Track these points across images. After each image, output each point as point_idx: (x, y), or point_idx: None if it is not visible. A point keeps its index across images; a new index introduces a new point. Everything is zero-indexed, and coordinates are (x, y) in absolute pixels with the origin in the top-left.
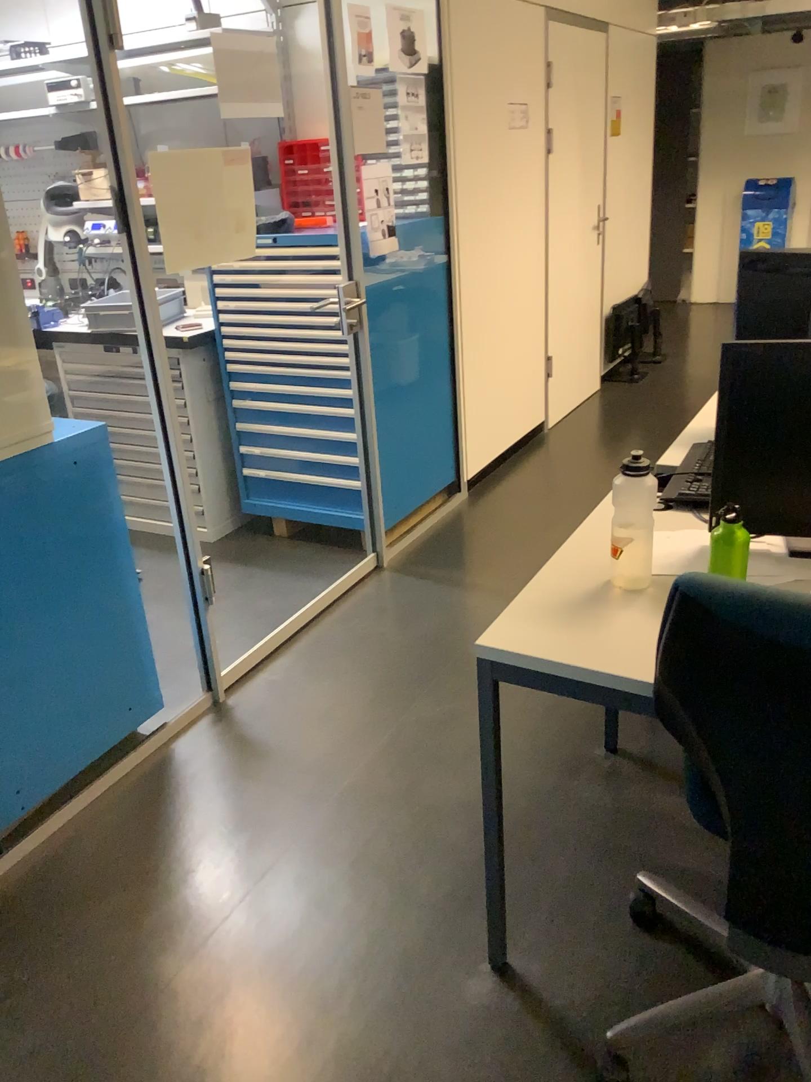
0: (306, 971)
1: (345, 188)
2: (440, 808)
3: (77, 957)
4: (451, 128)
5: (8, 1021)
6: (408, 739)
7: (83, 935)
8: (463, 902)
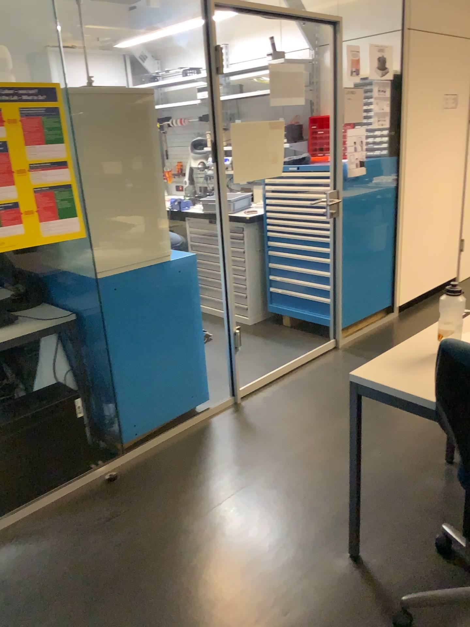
0: (254, 536)
1: (336, 142)
2: (342, 474)
3: (149, 507)
4: (404, 109)
5: (114, 527)
6: (333, 437)
7: (154, 498)
8: (343, 522)
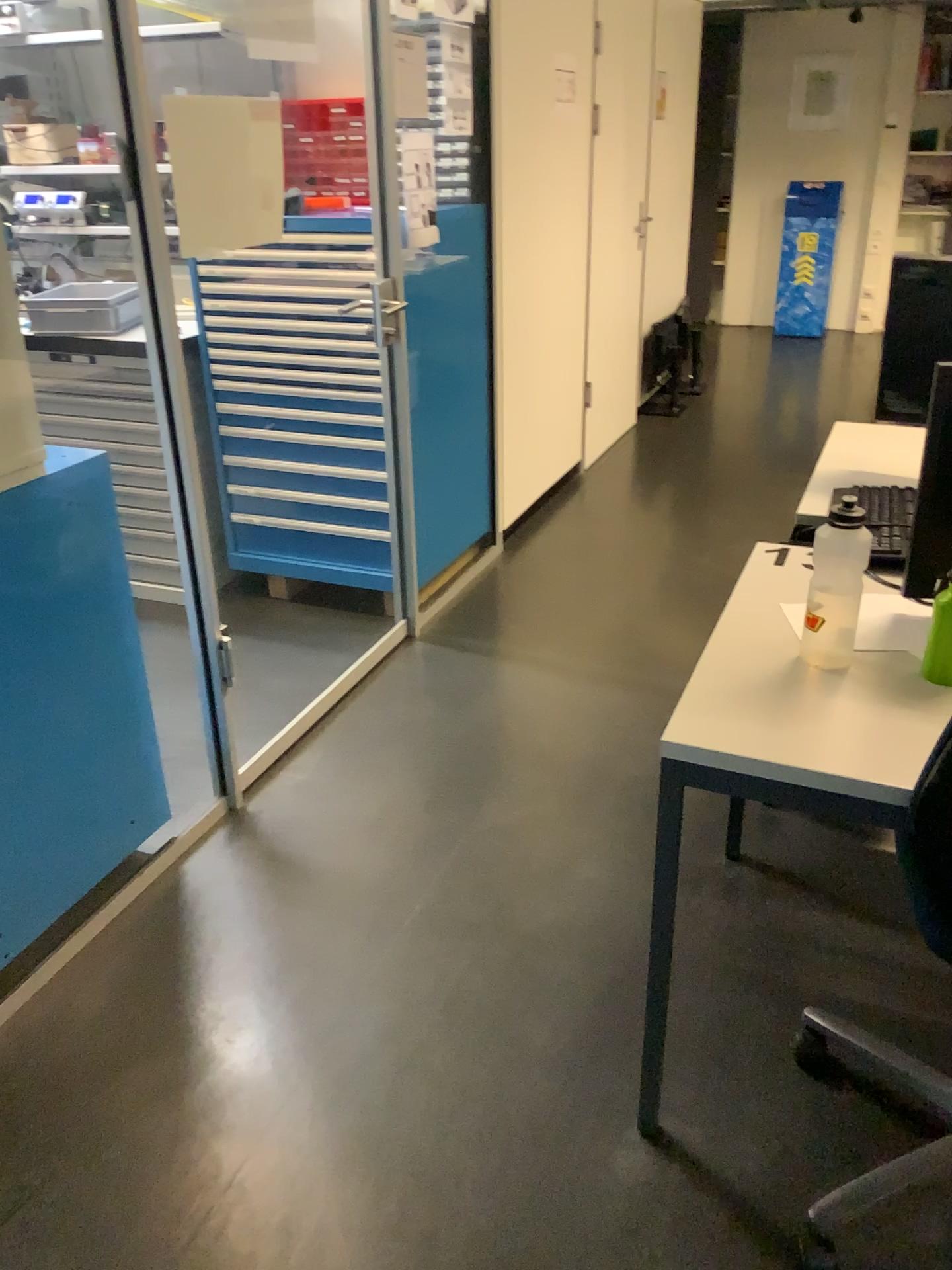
0: (409, 1149)
1: (382, 162)
2: (539, 935)
3: (105, 1147)
4: (496, 95)
5: (24, 1239)
6: (483, 848)
7: (108, 1118)
8: (588, 1051)
